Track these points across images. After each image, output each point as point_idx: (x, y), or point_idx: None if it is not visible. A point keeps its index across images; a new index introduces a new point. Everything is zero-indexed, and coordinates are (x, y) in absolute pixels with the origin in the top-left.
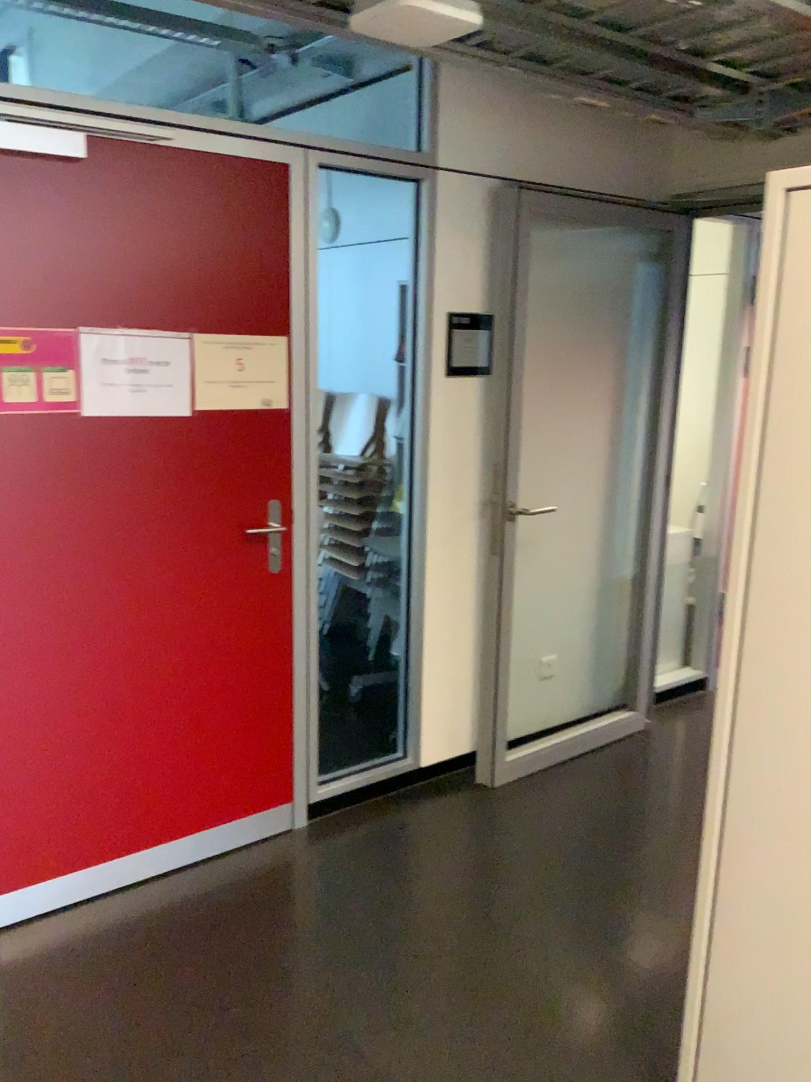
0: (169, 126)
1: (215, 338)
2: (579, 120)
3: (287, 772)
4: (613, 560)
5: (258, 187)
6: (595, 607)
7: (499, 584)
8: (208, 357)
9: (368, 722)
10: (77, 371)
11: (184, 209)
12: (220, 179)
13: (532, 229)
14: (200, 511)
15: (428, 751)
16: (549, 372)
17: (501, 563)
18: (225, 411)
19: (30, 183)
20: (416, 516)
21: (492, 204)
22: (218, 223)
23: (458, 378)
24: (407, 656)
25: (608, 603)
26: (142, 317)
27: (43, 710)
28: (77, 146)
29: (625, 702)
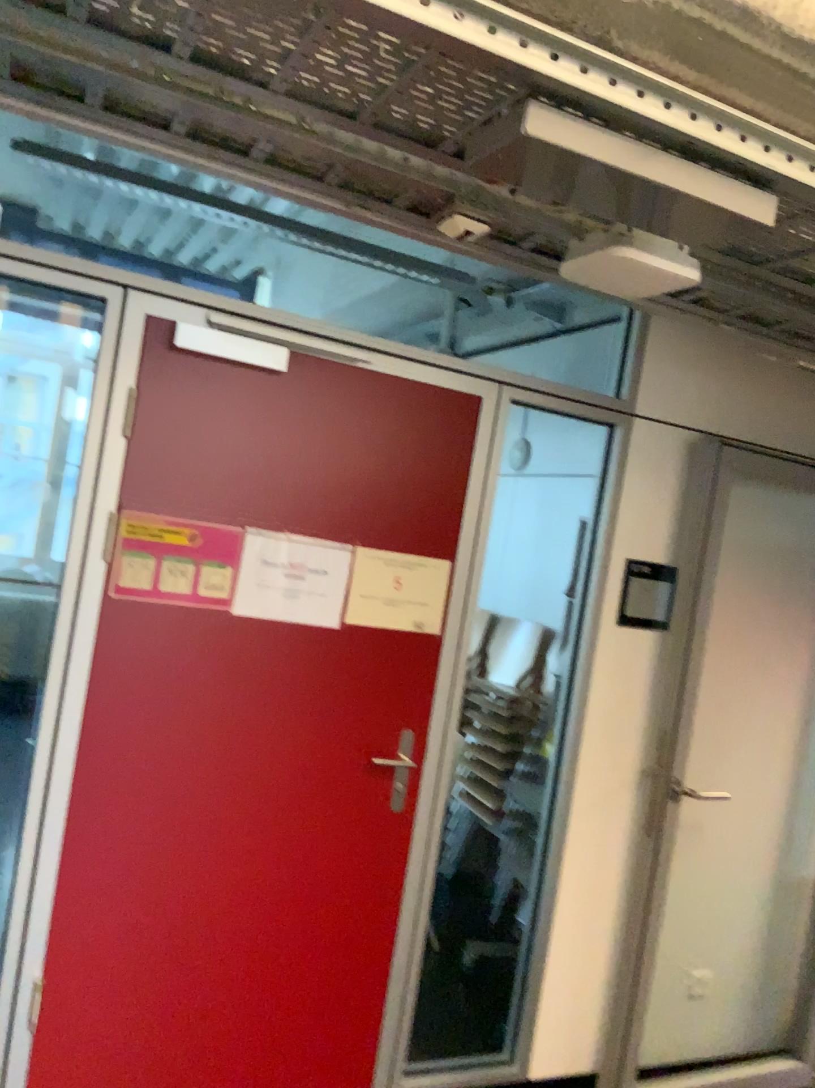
0: (370, 348)
1: (378, 555)
2: (795, 383)
3: (371, 1052)
4: (793, 866)
5: (448, 413)
6: (765, 920)
7: (650, 873)
8: (367, 572)
9: (477, 1002)
10: (234, 568)
11: (371, 425)
12: (411, 401)
13: (731, 486)
14: (329, 732)
15: (539, 1061)
16: (735, 639)
17: (656, 848)
18: (375, 629)
19: (228, 386)
20: (564, 776)
21: (690, 456)
22: (402, 443)
23: (632, 630)
24: (531, 938)
25: (781, 918)
26: (309, 524)
27: (122, 923)
28: (279, 358)
29: (792, 1048)
